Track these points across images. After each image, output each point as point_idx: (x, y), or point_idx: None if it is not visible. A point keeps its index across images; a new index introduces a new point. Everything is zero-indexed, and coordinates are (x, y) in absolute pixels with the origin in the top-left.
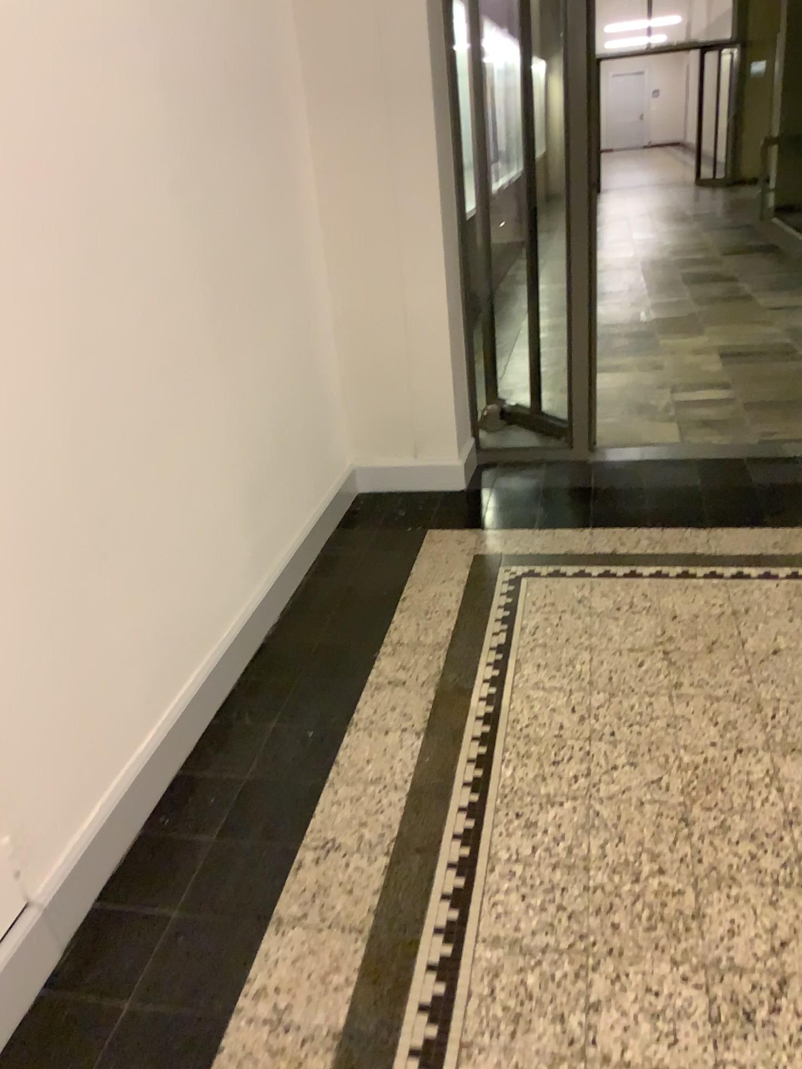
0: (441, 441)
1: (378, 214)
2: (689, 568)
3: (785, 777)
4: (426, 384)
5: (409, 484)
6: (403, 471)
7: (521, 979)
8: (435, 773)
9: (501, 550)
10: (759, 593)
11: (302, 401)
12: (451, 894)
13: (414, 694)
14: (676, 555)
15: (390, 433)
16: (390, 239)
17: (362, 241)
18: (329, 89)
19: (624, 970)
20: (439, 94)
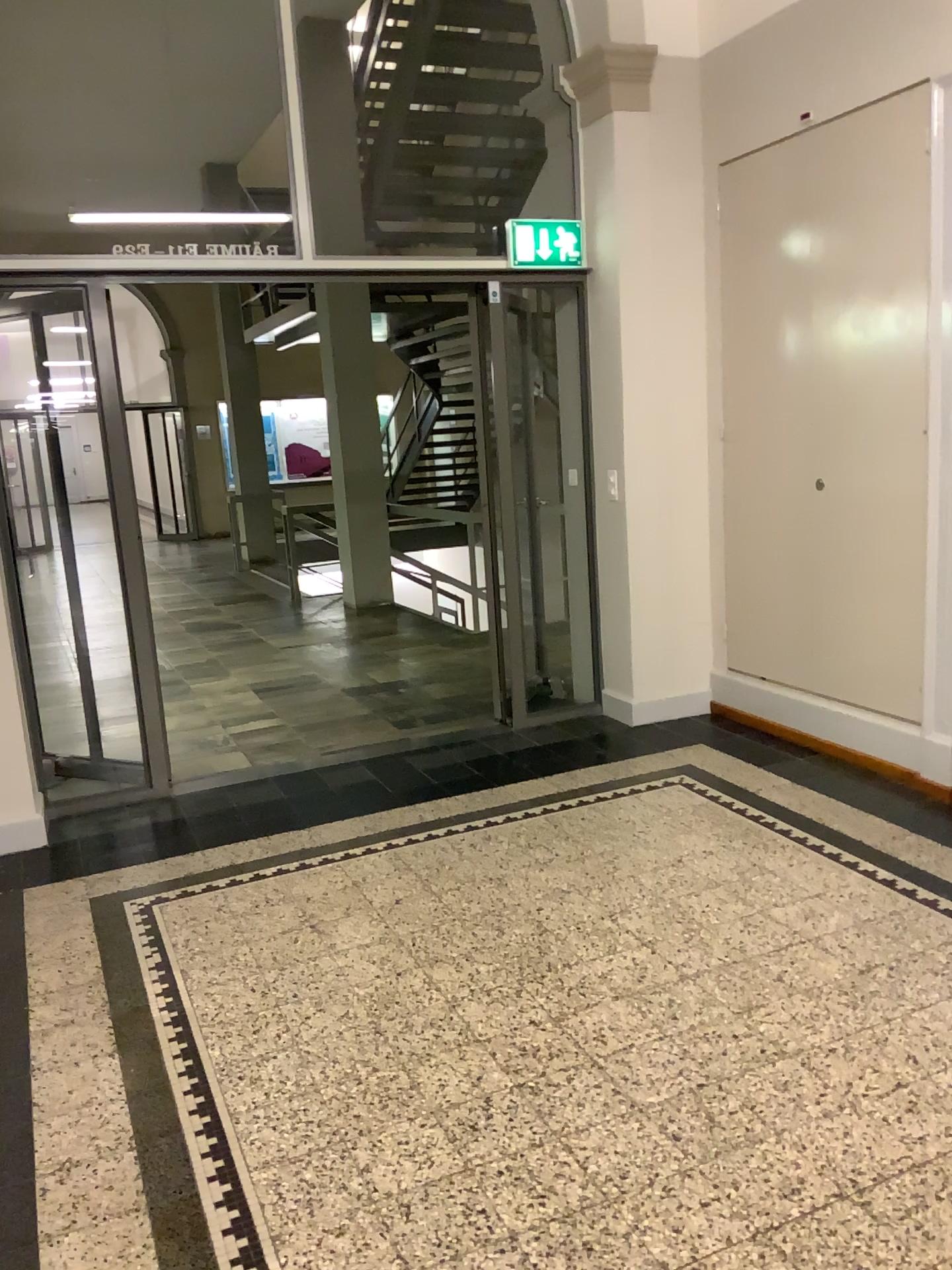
0: (14, 797)
1: None
2: (303, 862)
3: (439, 980)
4: None
5: None
6: None
7: (302, 1175)
8: (147, 1075)
9: (116, 888)
10: (368, 867)
11: None
12: (213, 1146)
13: (90, 1025)
14: (287, 855)
15: None
16: None
17: None
18: None
19: (379, 1135)
20: None
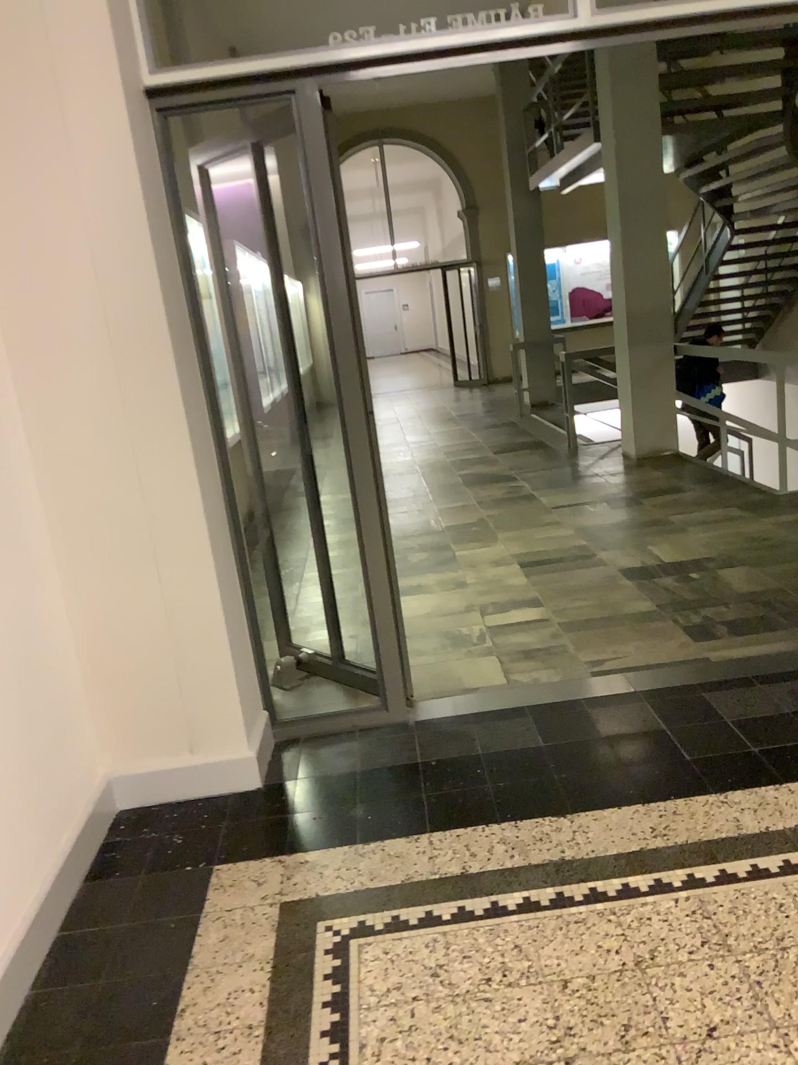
0: (221, 732)
1: (113, 461)
2: (562, 886)
3: None
4: (195, 663)
5: (185, 791)
6: (176, 775)
7: None
8: None
9: (315, 889)
10: (659, 918)
11: (19, 720)
12: None
13: None
14: (540, 864)
15: (153, 730)
16: (131, 491)
17: (94, 496)
18: (34, 318)
19: None
20: (176, 320)
